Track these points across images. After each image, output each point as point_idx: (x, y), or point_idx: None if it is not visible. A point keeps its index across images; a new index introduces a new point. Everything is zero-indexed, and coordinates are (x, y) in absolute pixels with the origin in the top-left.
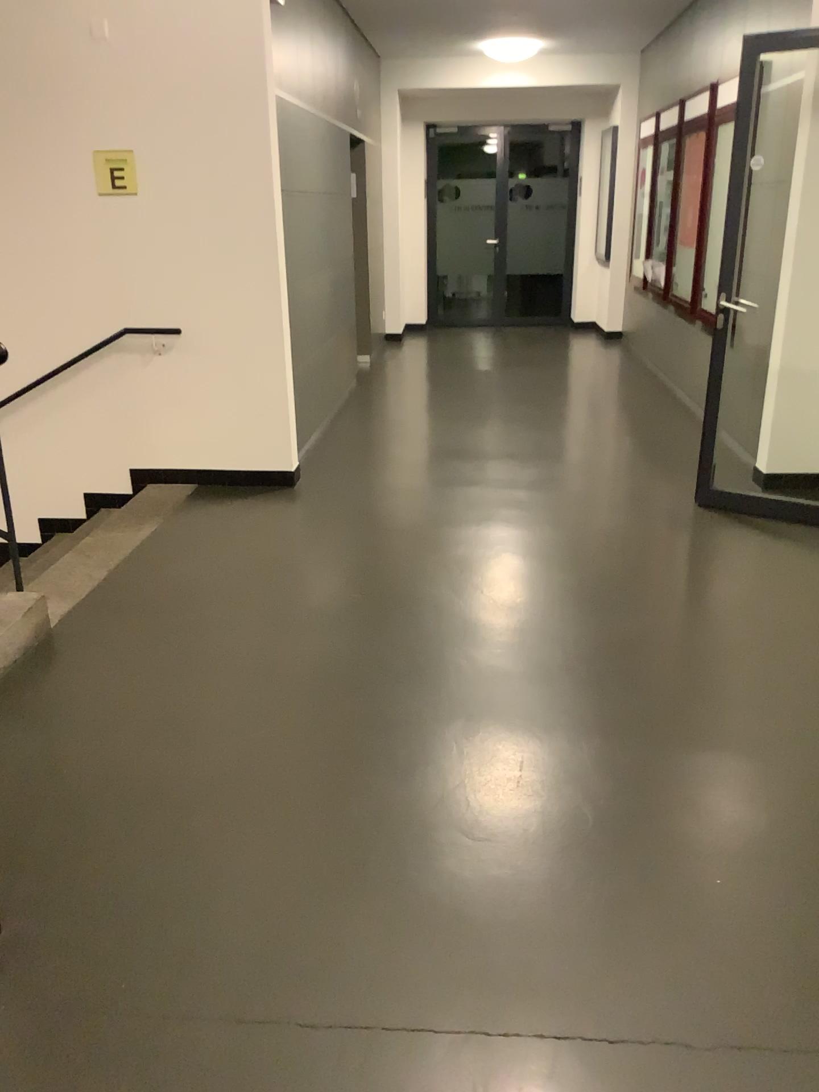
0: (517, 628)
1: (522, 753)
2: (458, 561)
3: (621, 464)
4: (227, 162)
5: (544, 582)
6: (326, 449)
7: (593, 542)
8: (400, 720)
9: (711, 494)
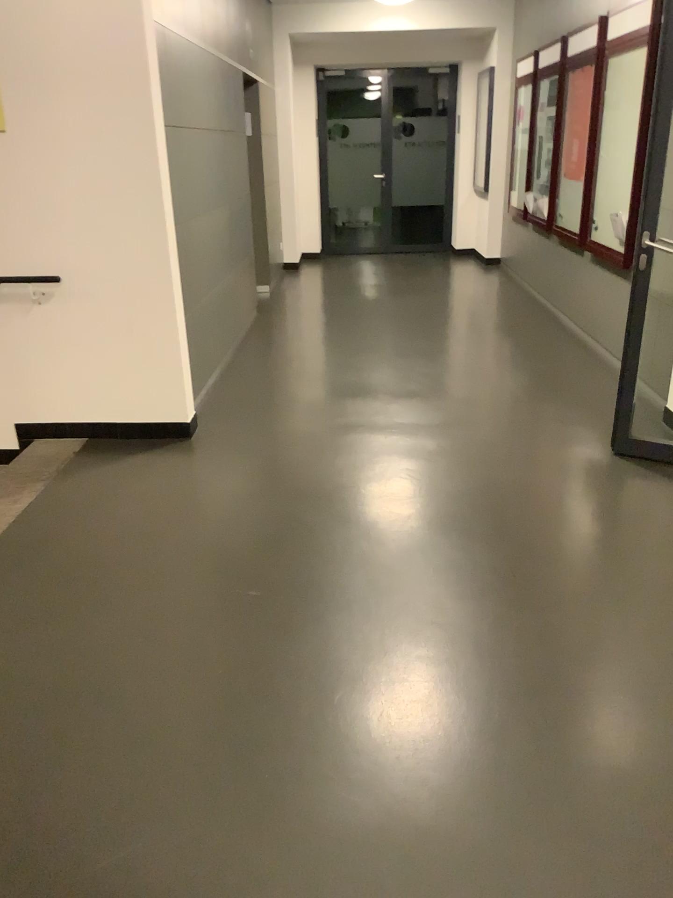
0: (446, 639)
1: (480, 878)
2: (369, 537)
3: (526, 404)
4: (105, 93)
5: (469, 565)
6: (225, 391)
7: (514, 506)
8: (312, 811)
9: (629, 442)
